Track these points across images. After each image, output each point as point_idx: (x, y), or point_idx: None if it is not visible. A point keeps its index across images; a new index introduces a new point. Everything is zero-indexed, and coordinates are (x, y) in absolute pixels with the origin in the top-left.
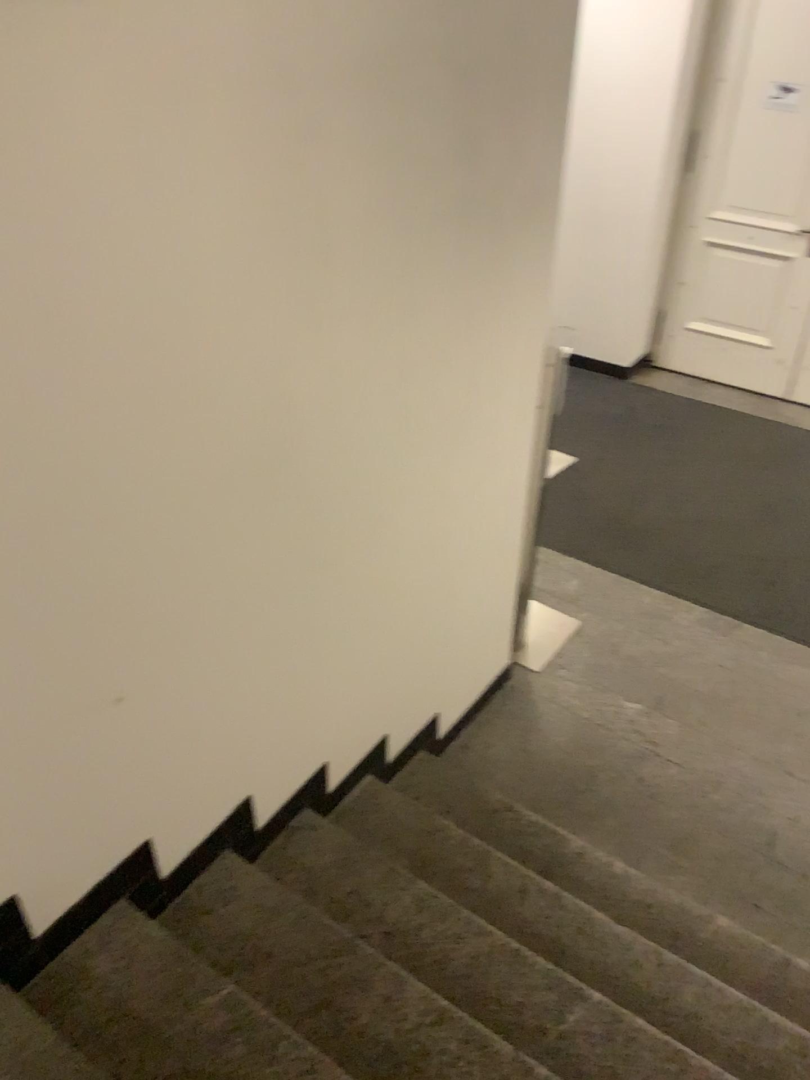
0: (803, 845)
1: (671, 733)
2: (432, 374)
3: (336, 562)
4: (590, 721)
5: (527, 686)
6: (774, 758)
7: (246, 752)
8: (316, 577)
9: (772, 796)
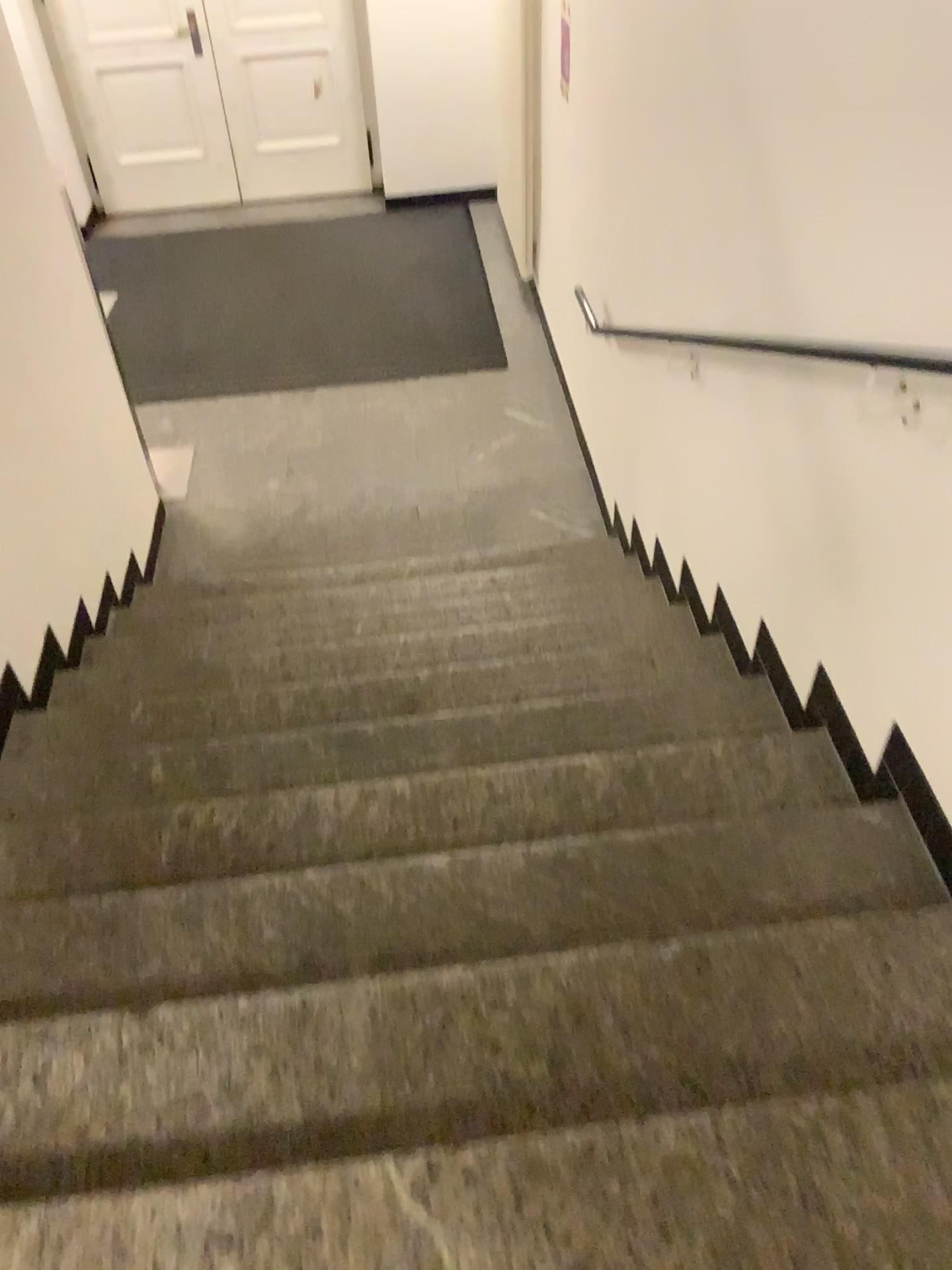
0: (436, 501)
1: (310, 485)
2: (1, 227)
3: (13, 411)
4: (247, 508)
5: (183, 510)
6: (389, 463)
7: (31, 589)
8: (7, 427)
9: (400, 485)
